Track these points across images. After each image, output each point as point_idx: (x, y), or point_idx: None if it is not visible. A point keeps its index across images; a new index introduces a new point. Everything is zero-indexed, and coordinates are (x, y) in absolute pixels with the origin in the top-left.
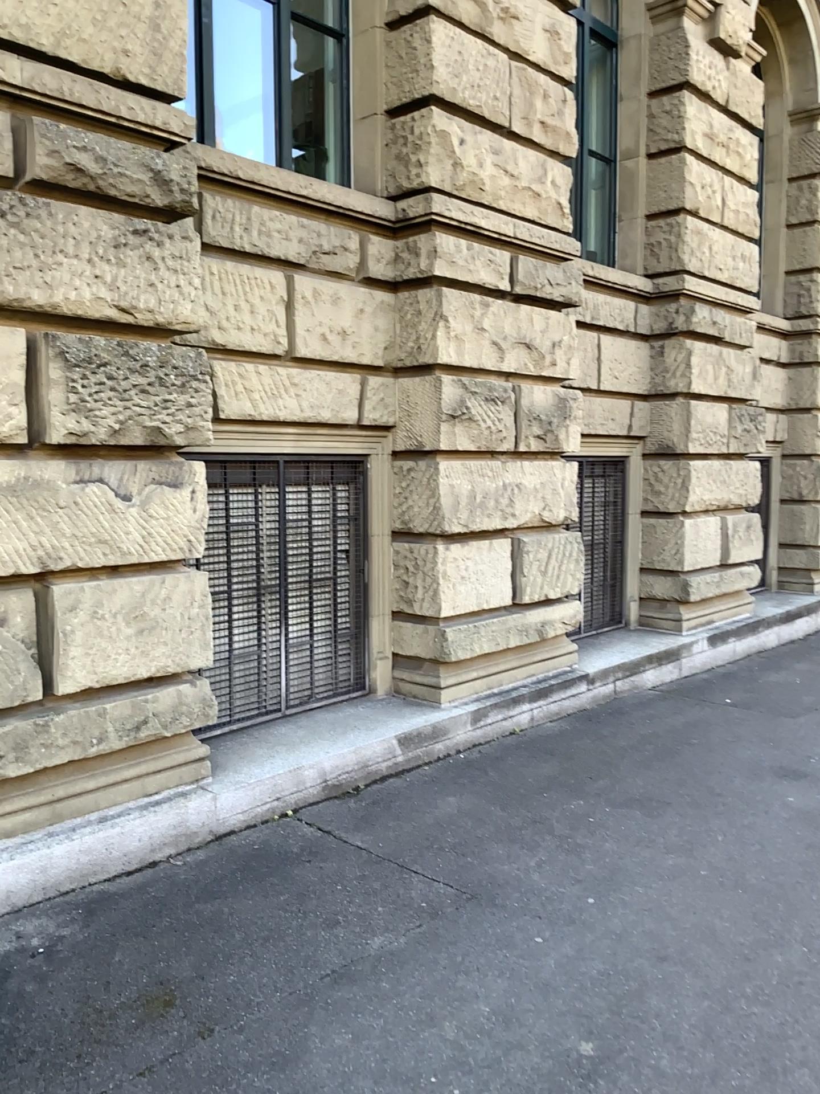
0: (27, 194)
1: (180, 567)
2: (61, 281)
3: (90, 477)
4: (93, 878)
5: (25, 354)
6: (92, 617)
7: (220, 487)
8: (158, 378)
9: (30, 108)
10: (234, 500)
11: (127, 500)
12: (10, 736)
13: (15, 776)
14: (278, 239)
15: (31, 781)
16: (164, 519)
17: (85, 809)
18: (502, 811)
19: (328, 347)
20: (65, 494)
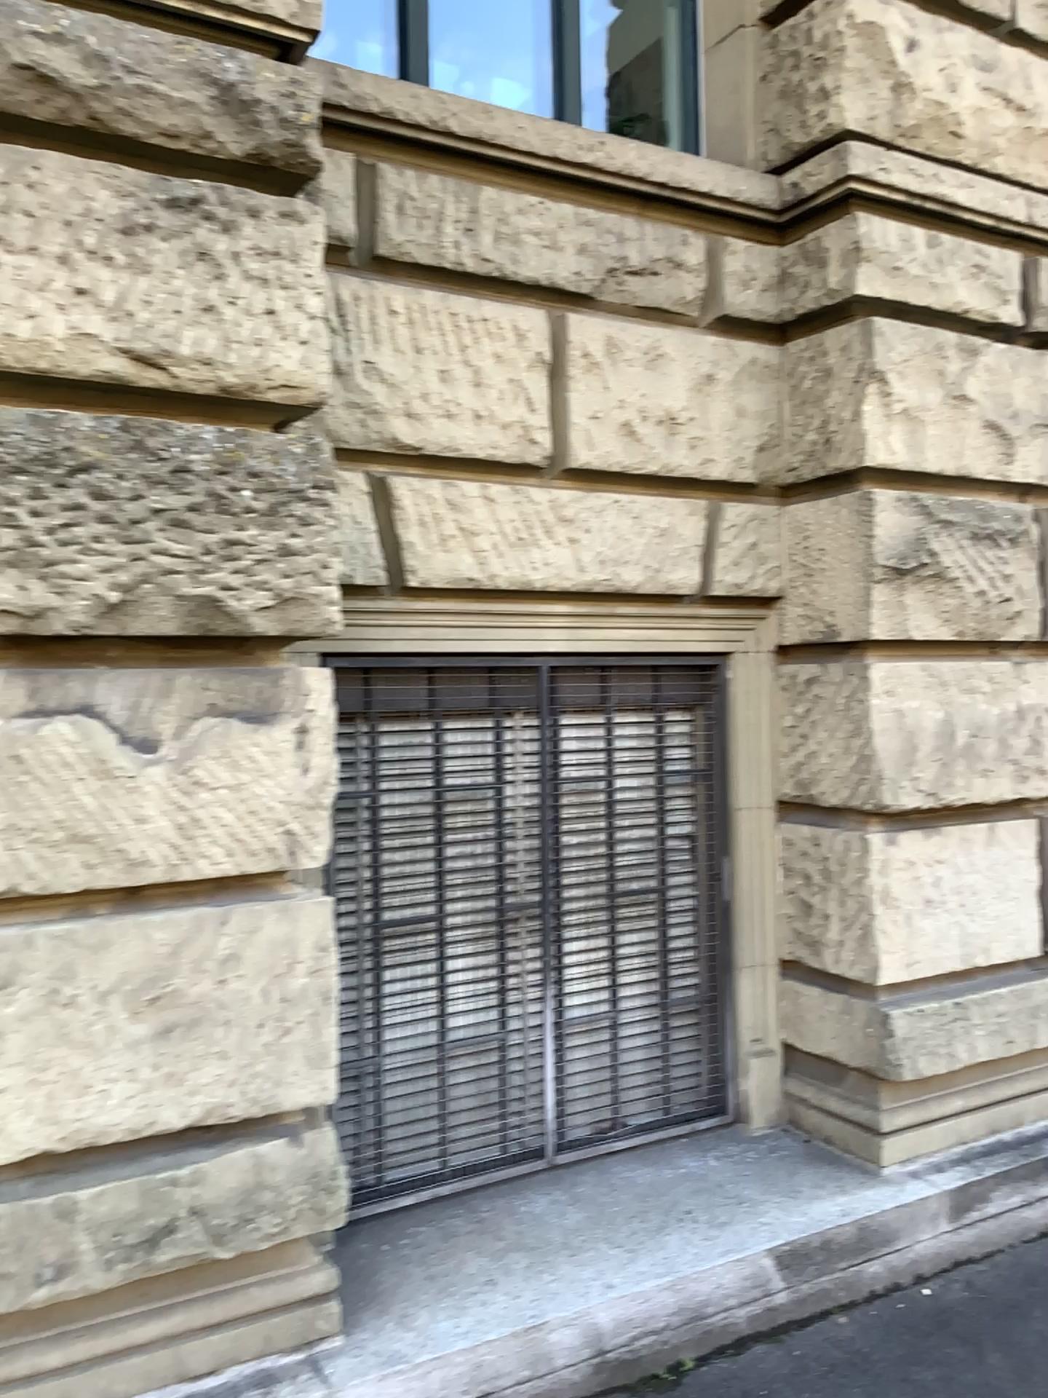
0: None
1: (267, 890)
2: None
3: (56, 704)
4: None
5: None
6: (48, 1002)
7: (427, 719)
8: (211, 496)
9: None
10: (453, 744)
11: (139, 750)
12: None
13: None
14: (530, 245)
15: None
16: (226, 789)
17: None
18: None
19: (639, 450)
20: None
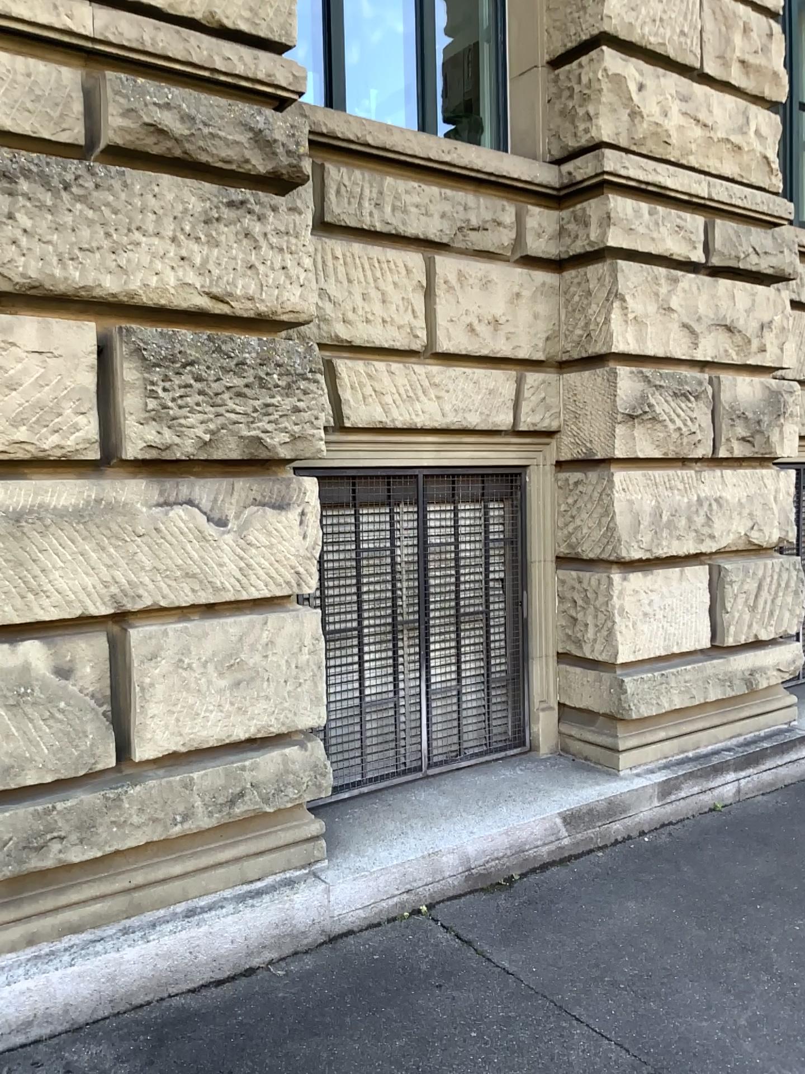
0: (98, 161)
1: (286, 605)
2: (135, 262)
3: (173, 498)
4: (170, 991)
5: (95, 351)
6: (174, 667)
7: (350, 506)
8: (256, 377)
9: (100, 60)
10: (366, 522)
11: (218, 524)
12: (71, 812)
13: (78, 861)
14: (415, 213)
15: (98, 867)
16: (264, 546)
17: (166, 901)
18: (698, 931)
19: (477, 340)
20: (141, 519)
